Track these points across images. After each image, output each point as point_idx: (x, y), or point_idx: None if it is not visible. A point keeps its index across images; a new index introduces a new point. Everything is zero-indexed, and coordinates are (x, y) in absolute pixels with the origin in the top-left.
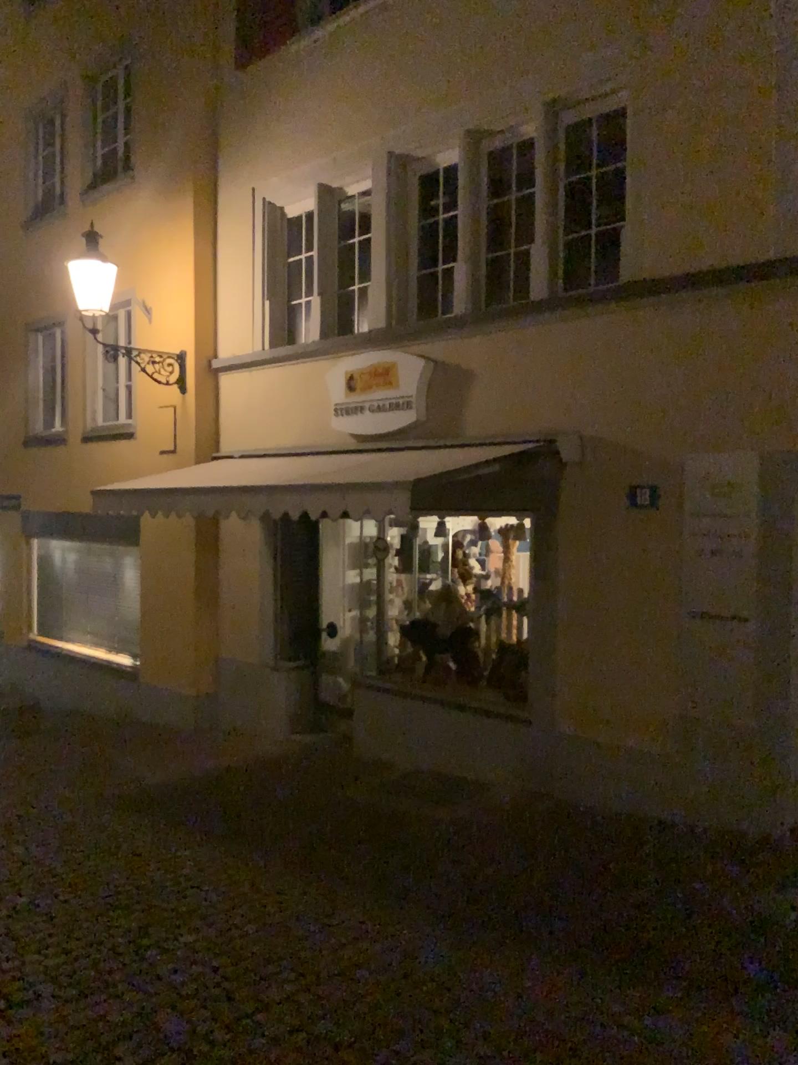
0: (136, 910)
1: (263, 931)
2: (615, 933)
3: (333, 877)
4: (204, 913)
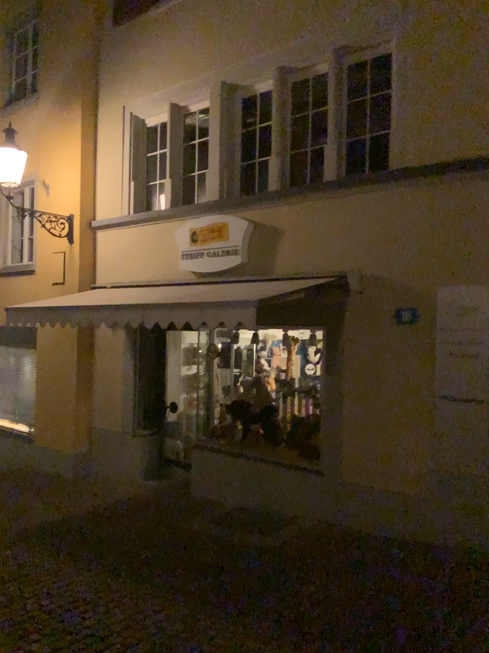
0: (47, 636)
1: (154, 651)
2: (424, 641)
3: (198, 598)
4: (104, 636)
